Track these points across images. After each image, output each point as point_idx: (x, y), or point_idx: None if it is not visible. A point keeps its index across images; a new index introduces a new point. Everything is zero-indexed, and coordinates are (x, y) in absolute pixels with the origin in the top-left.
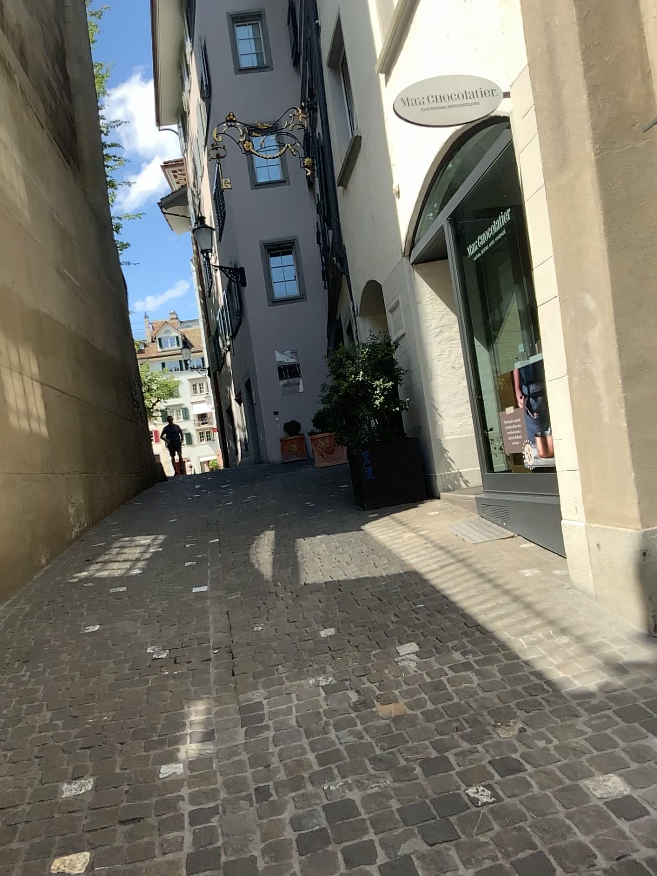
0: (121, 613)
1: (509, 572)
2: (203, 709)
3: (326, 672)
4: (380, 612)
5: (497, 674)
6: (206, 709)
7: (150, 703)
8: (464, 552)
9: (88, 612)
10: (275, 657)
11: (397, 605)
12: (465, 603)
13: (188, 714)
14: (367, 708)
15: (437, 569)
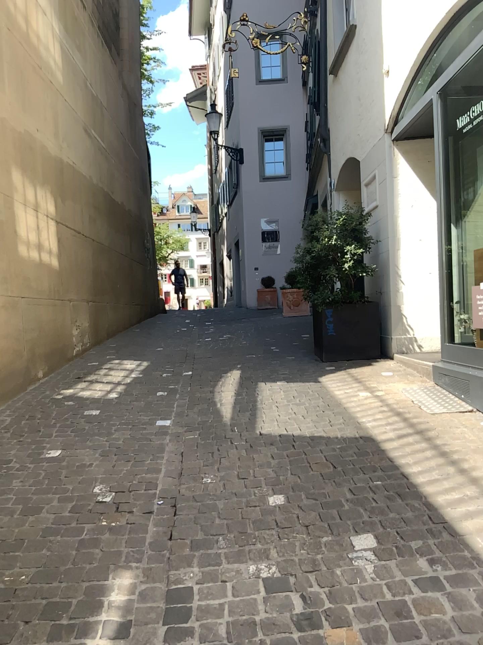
0: (84, 441)
1: (472, 453)
2: (126, 588)
3: (269, 557)
4: (334, 483)
5: (476, 608)
6: (130, 588)
7: (73, 565)
8: (420, 421)
9: (55, 435)
10: (217, 521)
11: (352, 476)
12: (426, 487)
13: (108, 592)
14: (313, 628)
15: (394, 437)
